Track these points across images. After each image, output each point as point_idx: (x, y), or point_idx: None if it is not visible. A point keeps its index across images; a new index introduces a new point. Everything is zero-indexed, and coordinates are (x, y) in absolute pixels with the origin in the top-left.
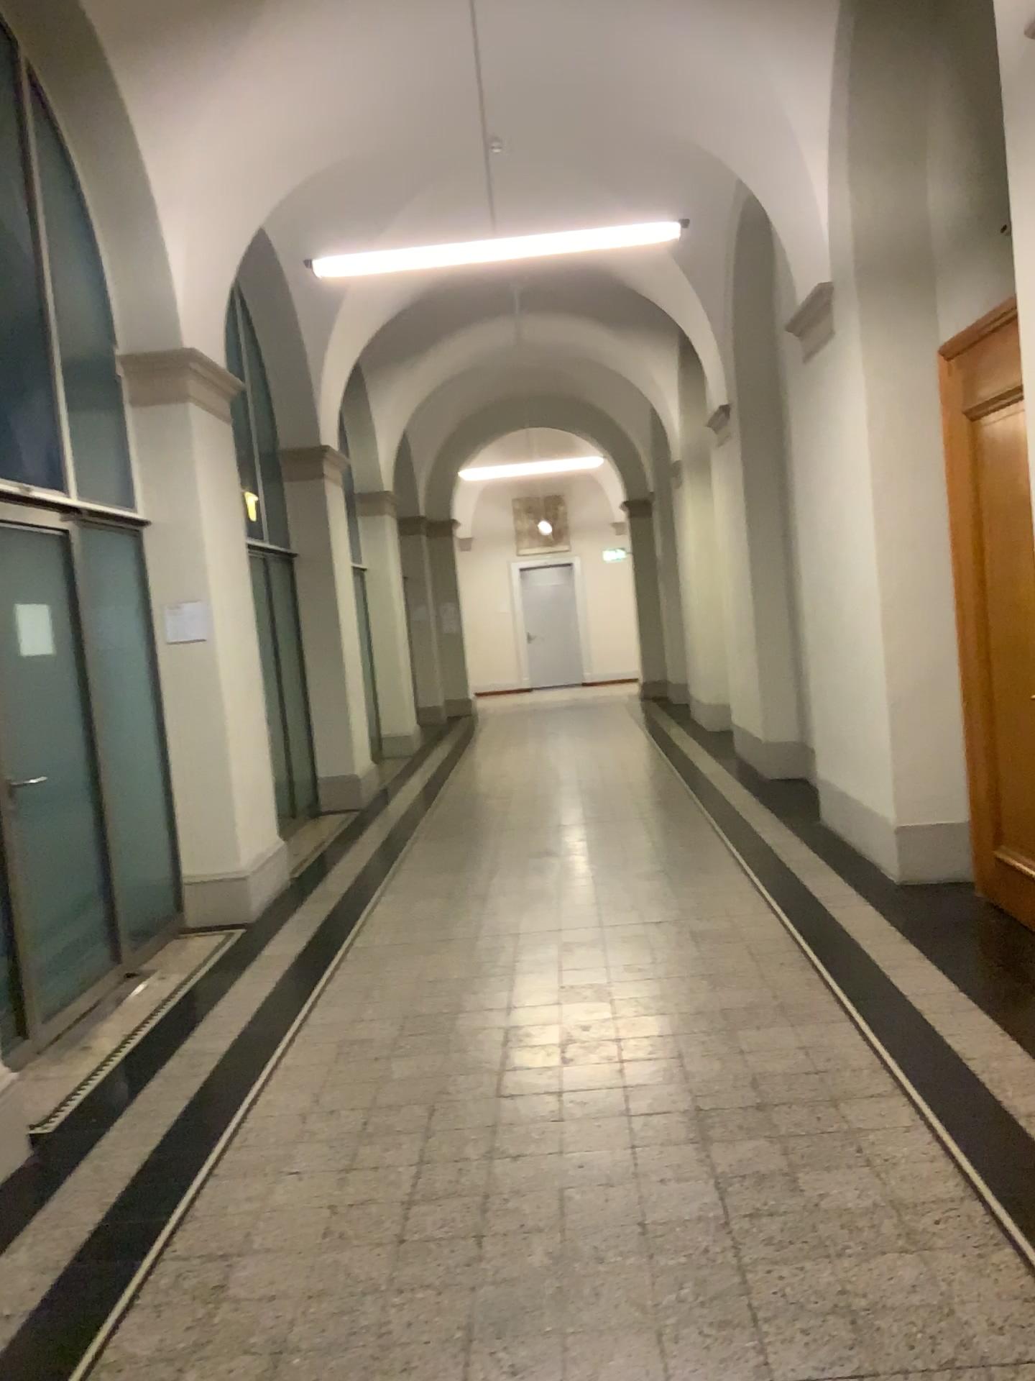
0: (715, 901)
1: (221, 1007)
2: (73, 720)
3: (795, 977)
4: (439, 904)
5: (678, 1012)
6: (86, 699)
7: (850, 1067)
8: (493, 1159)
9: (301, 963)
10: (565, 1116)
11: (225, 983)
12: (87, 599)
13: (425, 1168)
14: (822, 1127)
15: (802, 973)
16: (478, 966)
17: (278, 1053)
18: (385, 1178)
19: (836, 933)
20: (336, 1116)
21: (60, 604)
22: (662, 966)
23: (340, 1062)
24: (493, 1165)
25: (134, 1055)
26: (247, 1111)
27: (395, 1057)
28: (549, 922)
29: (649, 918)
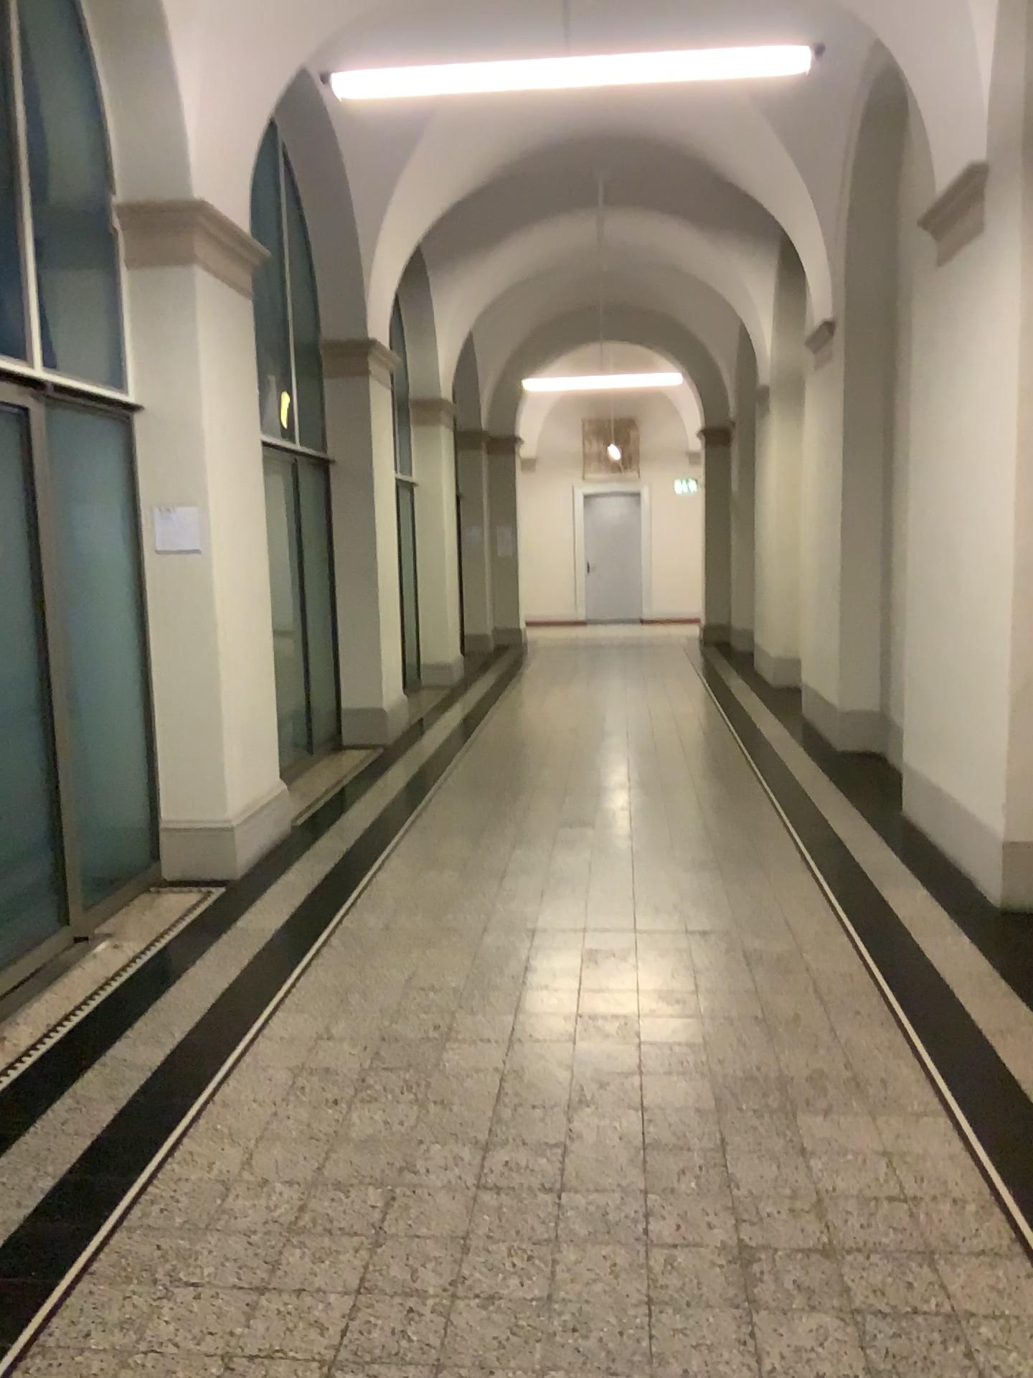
0: (775, 911)
1: (167, 999)
2: (17, 638)
3: (874, 1036)
4: (449, 880)
5: (722, 1074)
6: (36, 615)
7: (951, 1197)
8: (455, 1301)
9: (274, 947)
10: (562, 1234)
11: (179, 966)
12: (48, 494)
13: (361, 1305)
14: (916, 1304)
15: (883, 1031)
16: (481, 974)
17: (216, 1078)
18: (304, 1317)
19: (925, 976)
20: (264, 1192)
21: (8, 496)
22: (706, 1000)
23: (288, 1106)
24: (453, 1310)
25: (46, 1060)
26: (154, 1170)
27: (356, 1105)
28: (573, 920)
29: (694, 927)
